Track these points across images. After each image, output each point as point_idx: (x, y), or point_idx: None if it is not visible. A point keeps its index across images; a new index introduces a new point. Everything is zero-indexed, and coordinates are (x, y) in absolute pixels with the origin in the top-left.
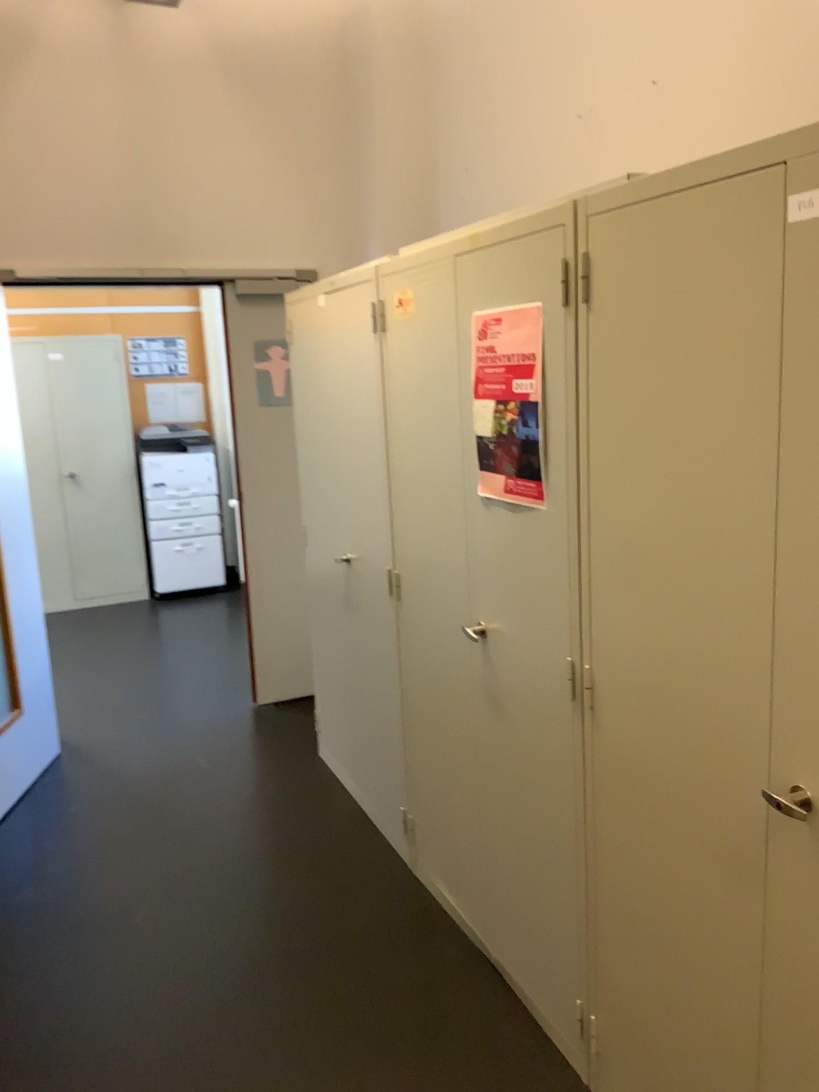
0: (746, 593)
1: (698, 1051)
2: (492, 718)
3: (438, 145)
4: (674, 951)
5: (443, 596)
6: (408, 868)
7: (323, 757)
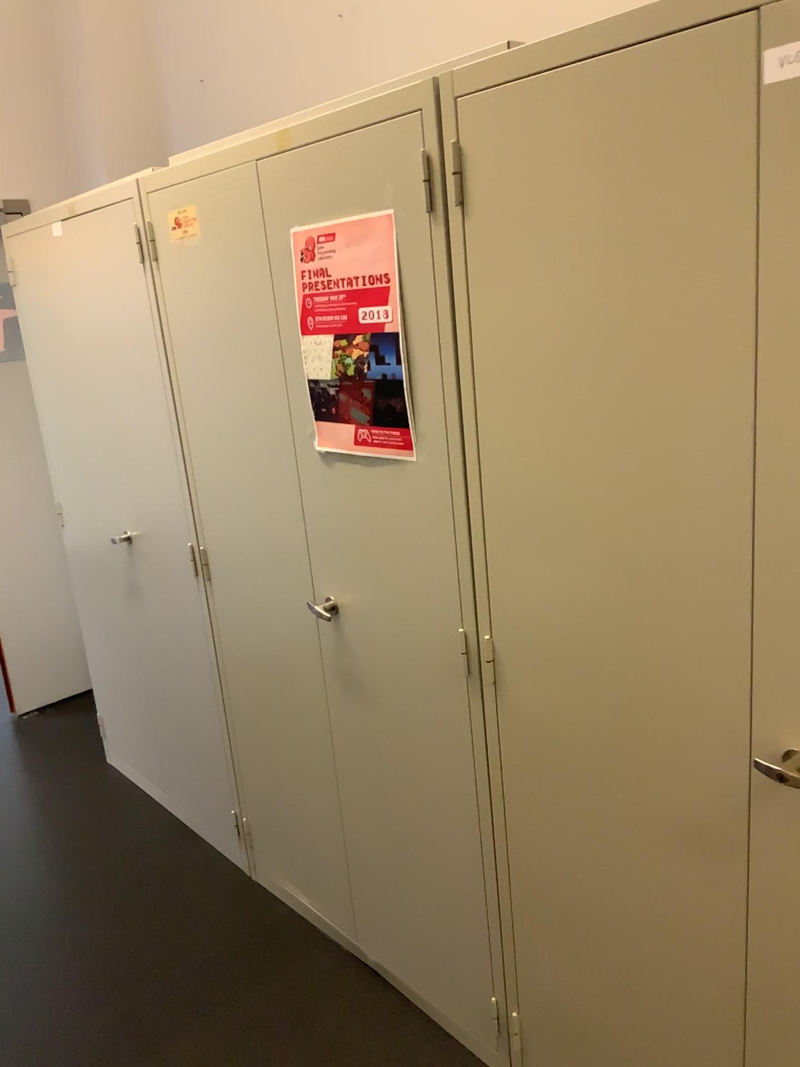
0: (712, 540)
1: (660, 1041)
2: (352, 703)
3: (165, 51)
4: (624, 940)
5: (271, 570)
6: (247, 875)
7: (116, 761)
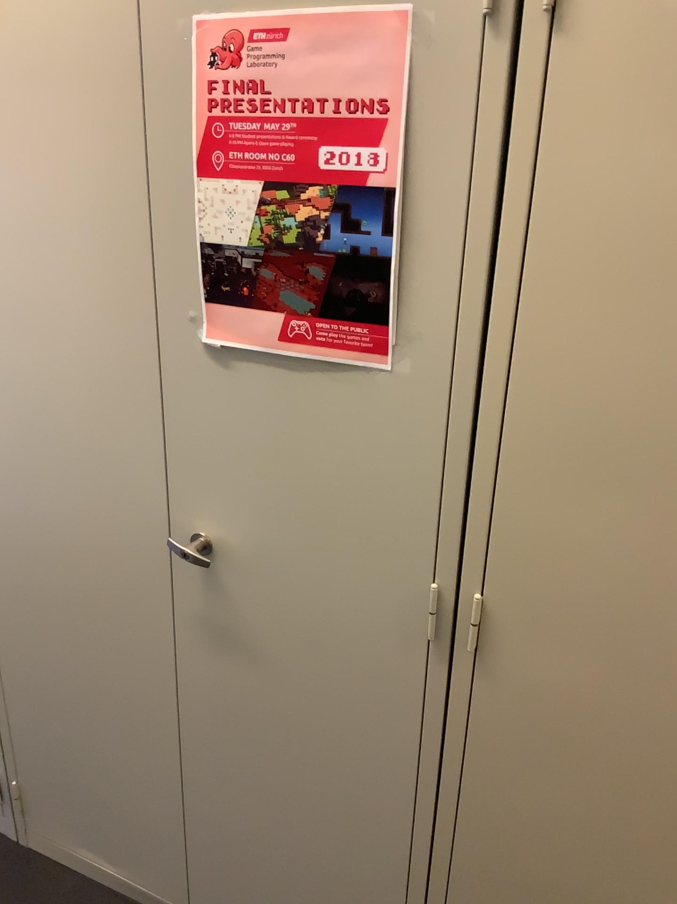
0: None
1: None
2: (221, 661)
3: None
4: None
5: (91, 494)
6: (16, 843)
7: None
